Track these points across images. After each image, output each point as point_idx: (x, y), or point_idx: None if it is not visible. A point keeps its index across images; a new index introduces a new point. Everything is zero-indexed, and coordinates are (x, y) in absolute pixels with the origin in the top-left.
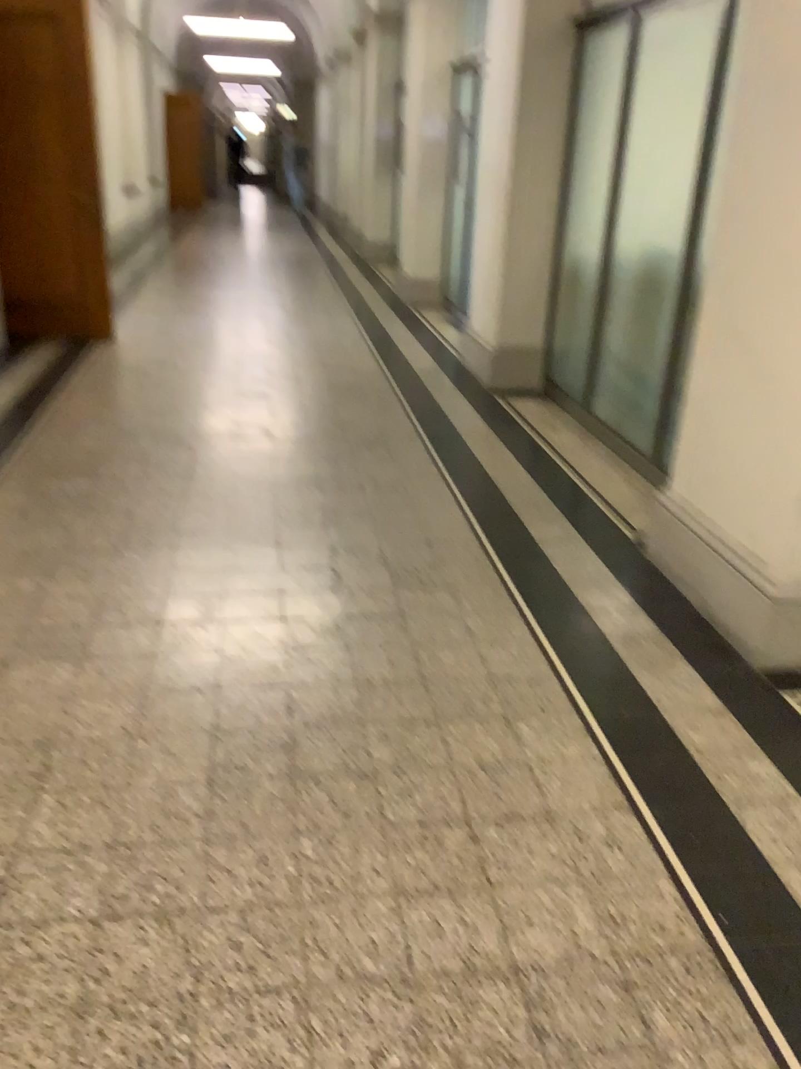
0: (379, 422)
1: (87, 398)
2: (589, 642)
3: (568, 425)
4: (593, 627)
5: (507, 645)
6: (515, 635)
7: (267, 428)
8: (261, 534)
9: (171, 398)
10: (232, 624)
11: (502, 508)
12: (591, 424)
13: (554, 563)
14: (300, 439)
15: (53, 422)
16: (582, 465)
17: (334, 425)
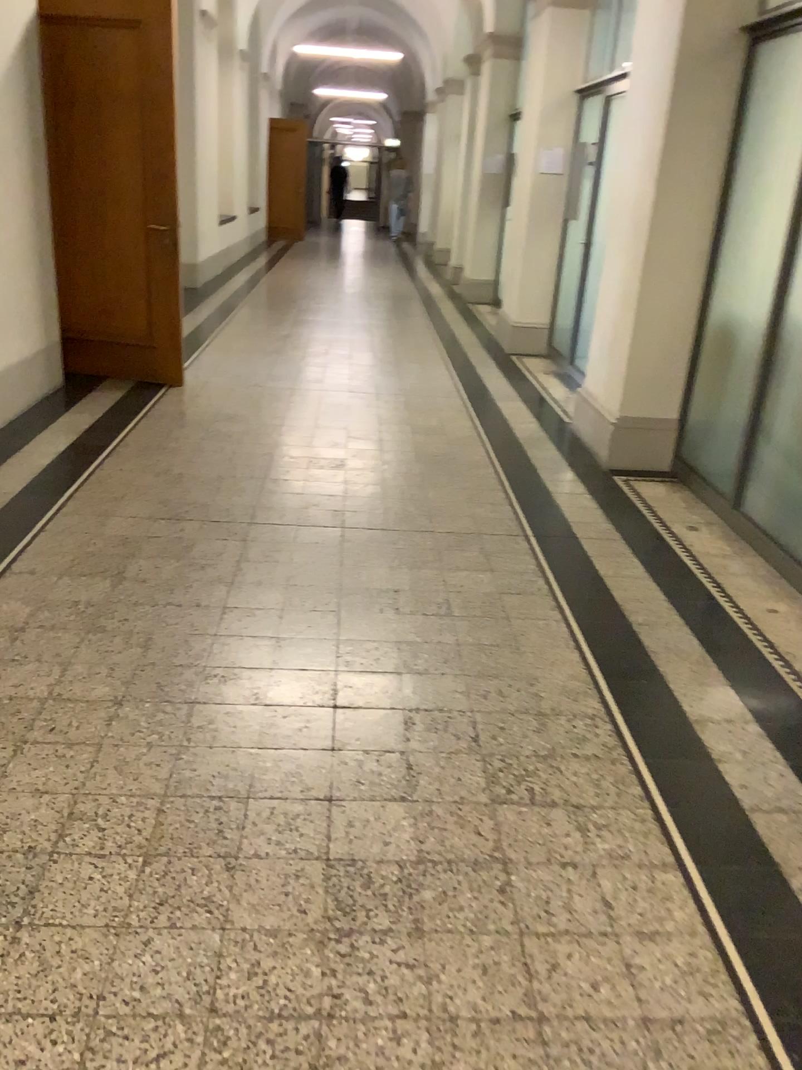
0: (472, 511)
1: (130, 460)
2: (790, 941)
3: (709, 528)
4: (793, 909)
5: (664, 941)
6: (674, 920)
7: (336, 514)
8: (310, 683)
9: (227, 465)
10: (249, 861)
11: (634, 658)
12: (739, 530)
13: (717, 767)
14: (374, 533)
15: (82, 492)
16: (736, 595)
17: (418, 513)
